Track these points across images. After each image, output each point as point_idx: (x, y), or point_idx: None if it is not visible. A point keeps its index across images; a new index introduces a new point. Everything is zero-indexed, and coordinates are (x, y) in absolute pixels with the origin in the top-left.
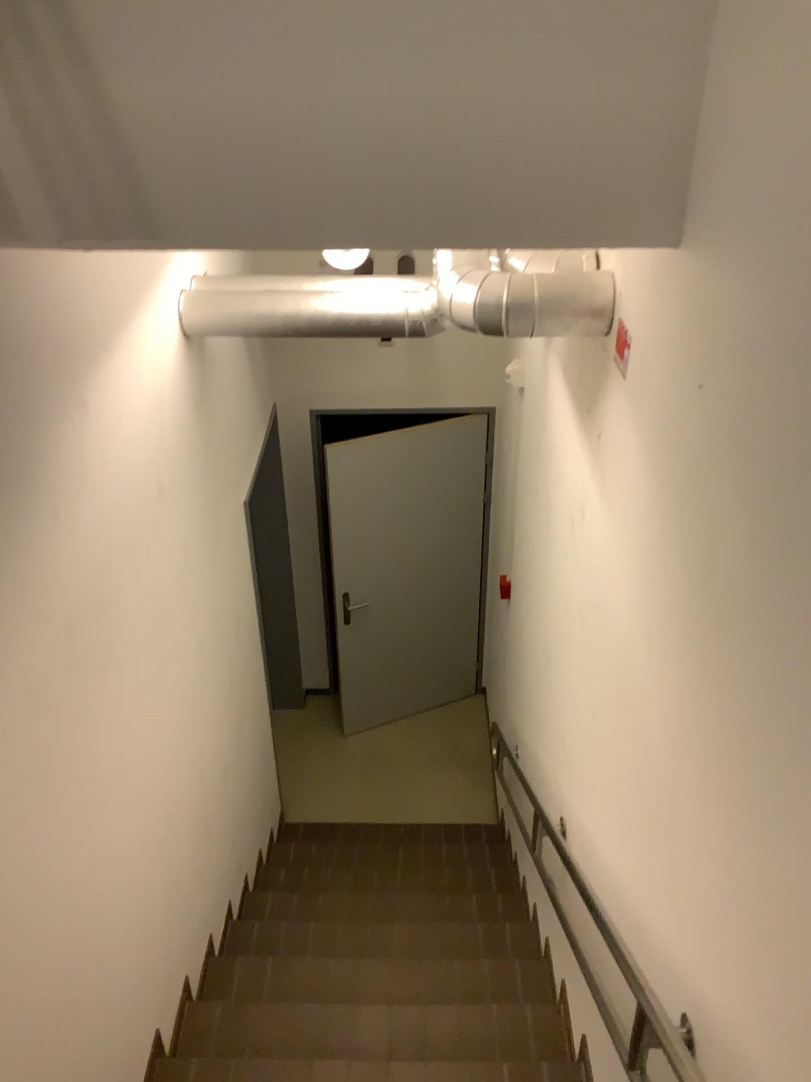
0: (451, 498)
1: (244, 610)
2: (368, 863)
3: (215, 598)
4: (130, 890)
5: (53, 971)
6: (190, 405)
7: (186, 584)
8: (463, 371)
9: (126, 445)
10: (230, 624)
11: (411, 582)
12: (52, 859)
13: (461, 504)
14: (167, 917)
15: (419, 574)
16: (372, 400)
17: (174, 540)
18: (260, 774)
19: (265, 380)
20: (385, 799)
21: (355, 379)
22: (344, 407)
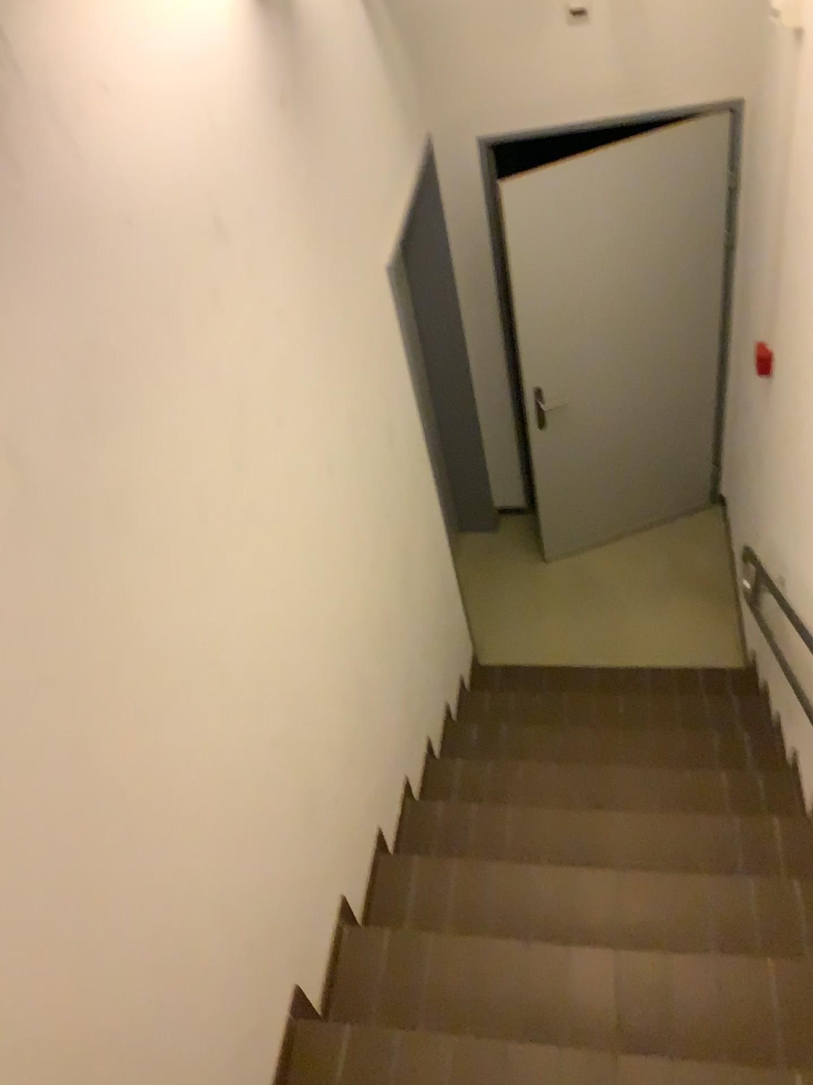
0: (677, 246)
1: (400, 410)
2: (580, 718)
3: (352, 394)
4: (216, 824)
5: (42, 1009)
6: (271, 91)
7: (293, 371)
8: (695, 52)
9: (122, 123)
10: (379, 429)
11: (626, 366)
12: (11, 839)
13: (692, 255)
14: (297, 831)
15: (636, 355)
16: (564, 114)
17: (260, 303)
18: (440, 614)
19: (419, 103)
20: (600, 633)
21: (540, 86)
22: (526, 130)
